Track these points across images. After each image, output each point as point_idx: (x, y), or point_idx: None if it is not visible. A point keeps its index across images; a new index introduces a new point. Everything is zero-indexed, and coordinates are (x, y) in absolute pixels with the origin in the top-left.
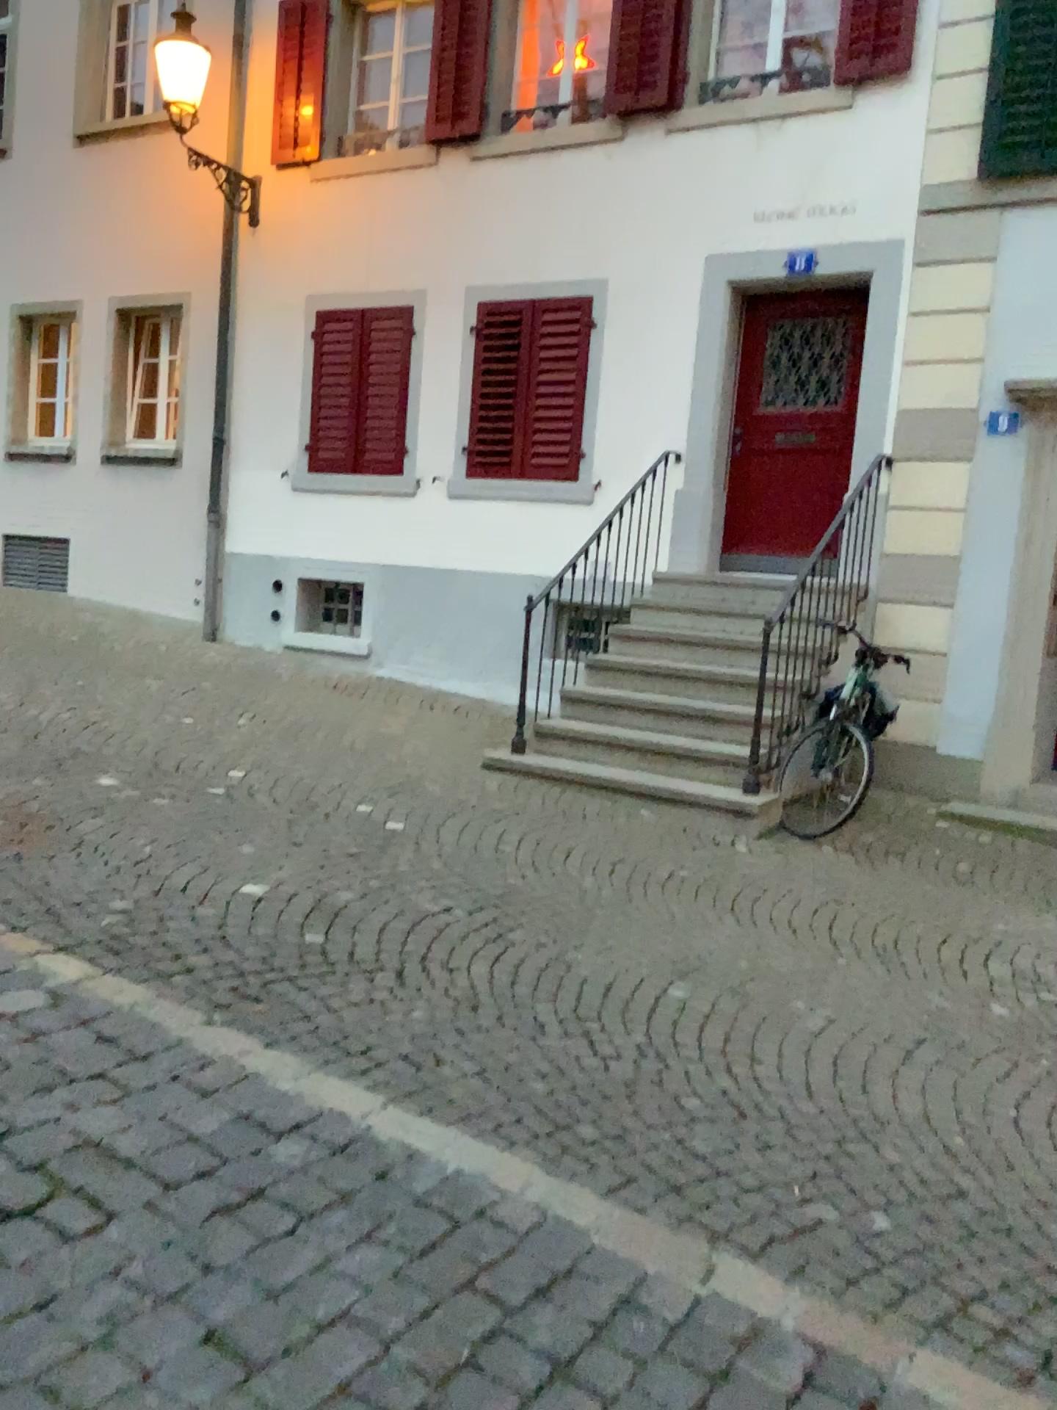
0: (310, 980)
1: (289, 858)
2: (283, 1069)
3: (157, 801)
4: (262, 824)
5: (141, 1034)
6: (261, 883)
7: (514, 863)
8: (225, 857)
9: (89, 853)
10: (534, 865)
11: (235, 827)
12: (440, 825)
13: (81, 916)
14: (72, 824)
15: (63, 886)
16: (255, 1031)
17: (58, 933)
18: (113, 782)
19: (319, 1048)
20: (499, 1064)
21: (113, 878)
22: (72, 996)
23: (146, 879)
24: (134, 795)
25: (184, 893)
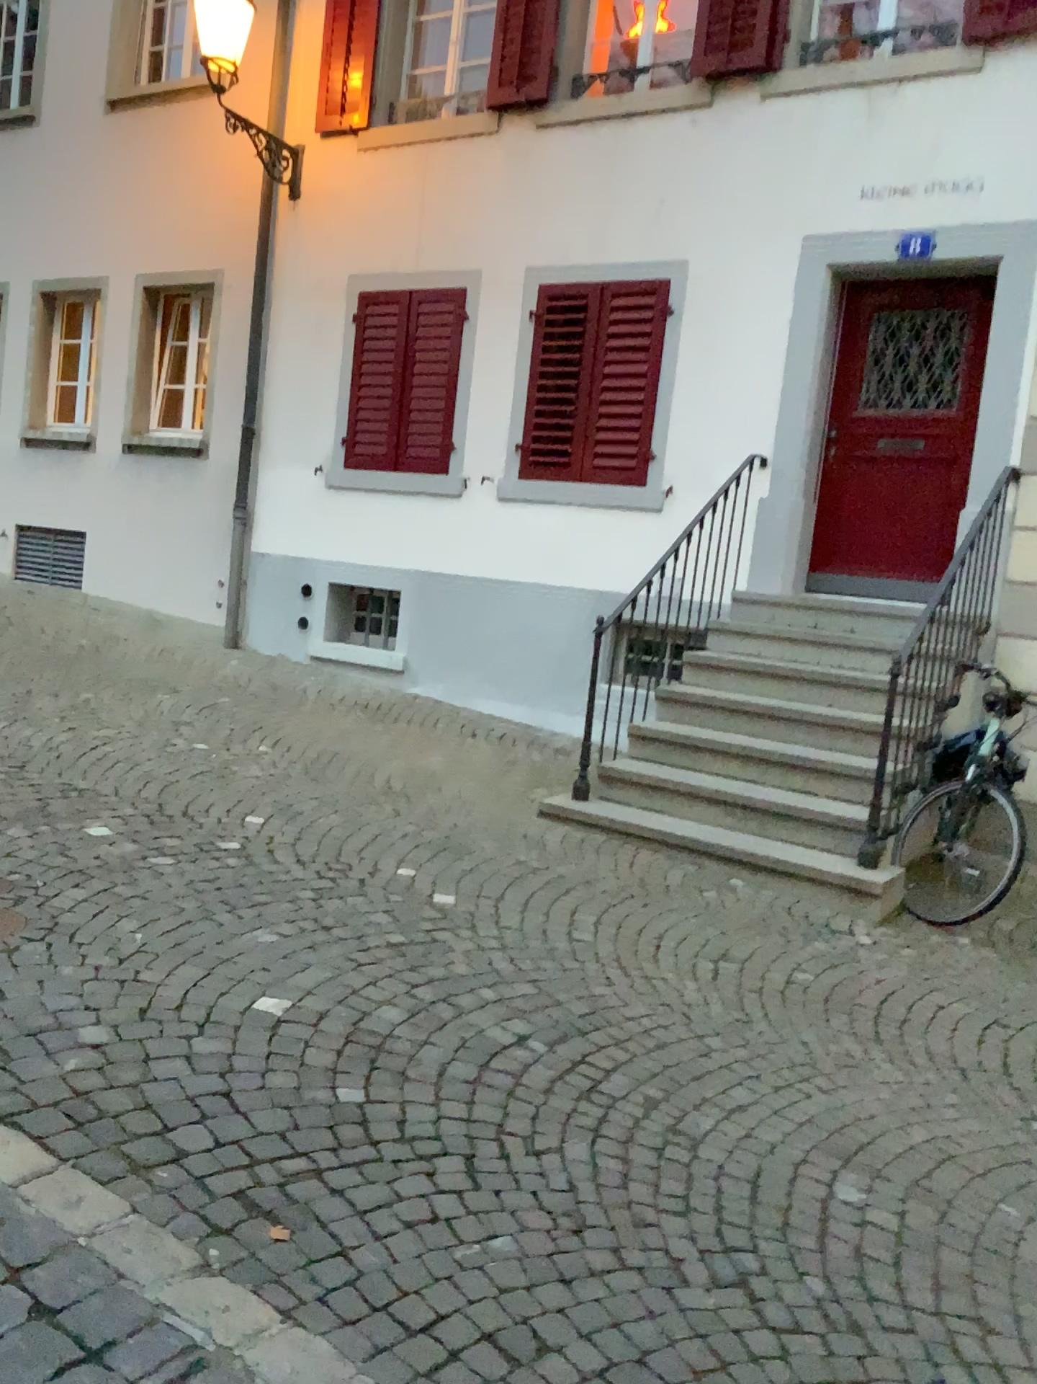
0: (347, 1172)
1: (317, 950)
2: (312, 1373)
3: (156, 862)
4: (284, 897)
5: (98, 1295)
6: (281, 991)
7: (594, 956)
8: (238, 948)
9: (64, 941)
10: (619, 961)
11: (251, 903)
12: (498, 898)
13: (38, 1054)
14: (47, 896)
15: (21, 1001)
16: (270, 1283)
17: (2, 1085)
18: (106, 833)
19: (364, 1317)
20: (628, 1342)
21: (91, 985)
22: (4, 1219)
23: (132, 986)
24: (130, 853)
25: (182, 1010)
